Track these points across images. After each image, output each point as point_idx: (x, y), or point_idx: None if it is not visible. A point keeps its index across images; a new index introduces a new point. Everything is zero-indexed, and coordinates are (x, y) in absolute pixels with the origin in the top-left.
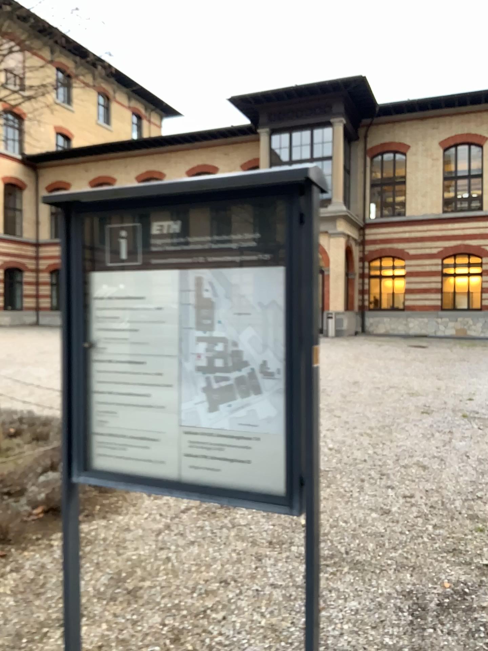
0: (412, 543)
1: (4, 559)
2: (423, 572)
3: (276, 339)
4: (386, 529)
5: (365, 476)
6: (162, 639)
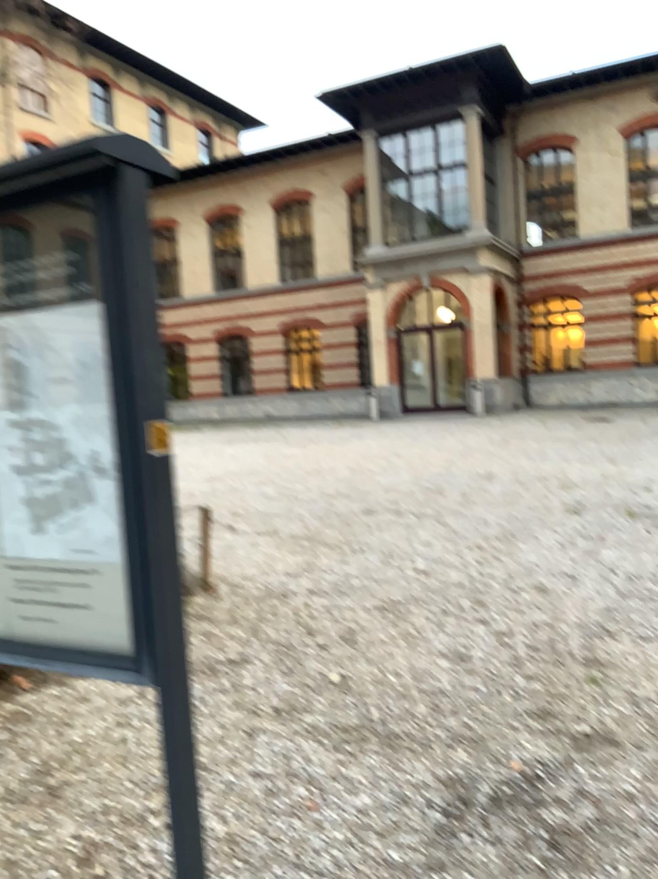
0: (482, 704)
1: None
2: (483, 747)
3: (101, 415)
4: (451, 684)
5: (448, 607)
6: (62, 862)
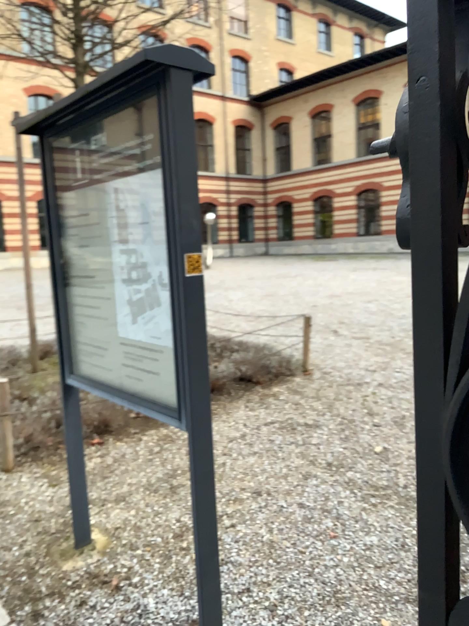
0: None
1: (95, 445)
2: None
3: (162, 247)
4: None
5: None
6: (166, 532)
